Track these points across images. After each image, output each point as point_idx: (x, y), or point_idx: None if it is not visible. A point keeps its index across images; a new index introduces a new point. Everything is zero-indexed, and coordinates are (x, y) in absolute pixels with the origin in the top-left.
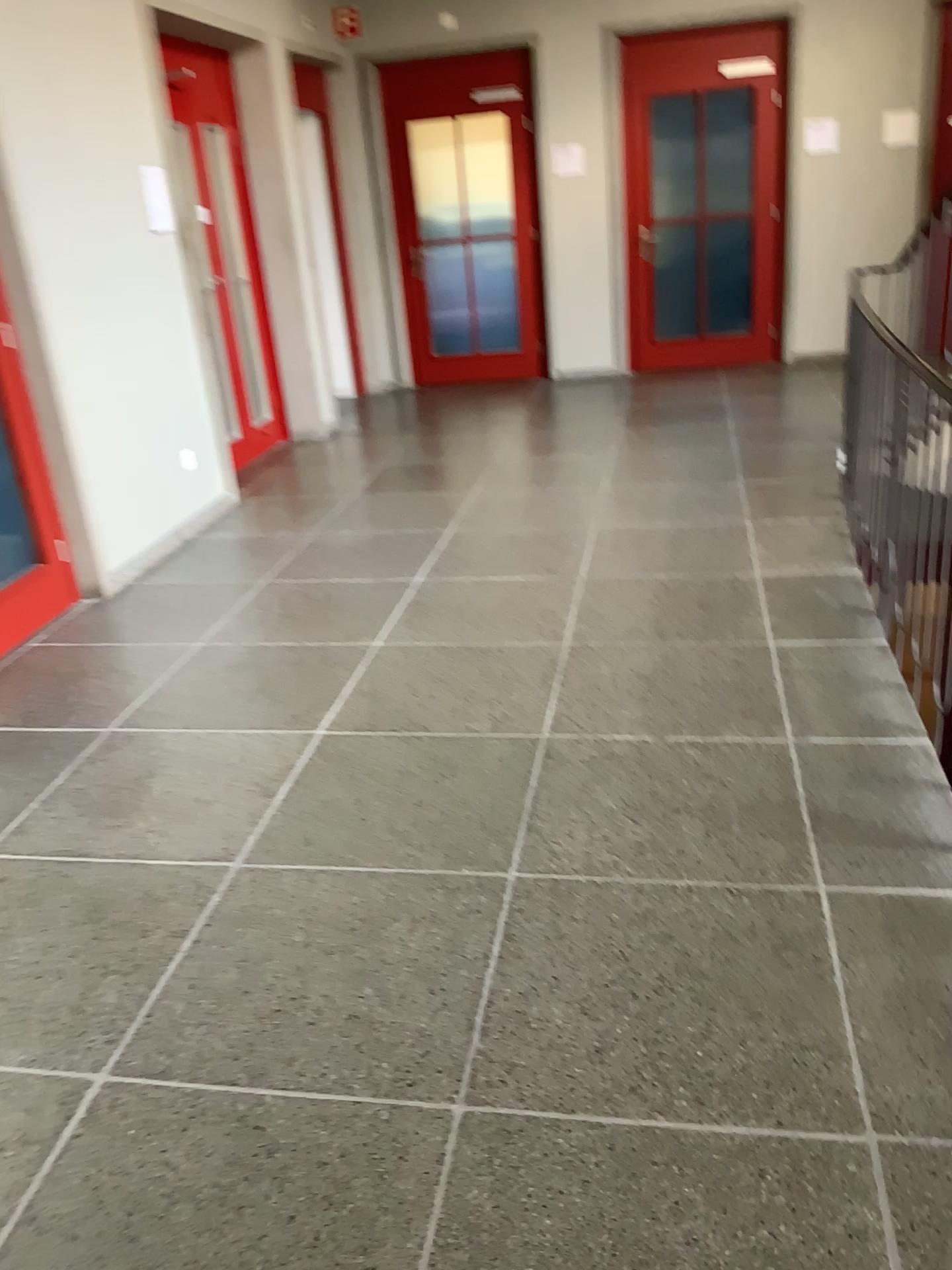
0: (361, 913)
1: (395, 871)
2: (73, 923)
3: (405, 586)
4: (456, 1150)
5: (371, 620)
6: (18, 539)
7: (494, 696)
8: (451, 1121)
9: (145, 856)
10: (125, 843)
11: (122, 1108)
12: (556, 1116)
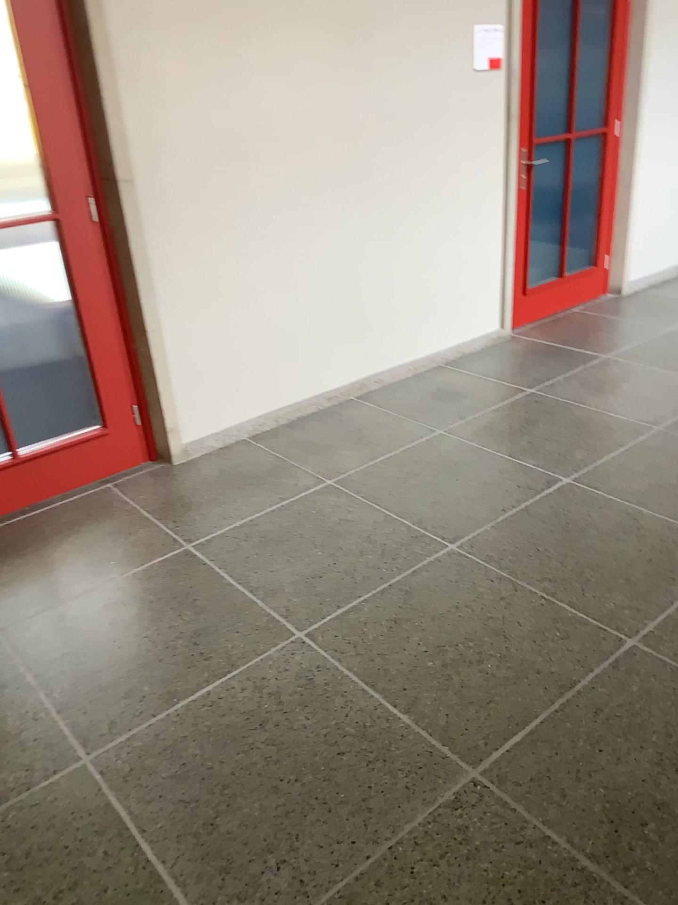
0: None
1: None
2: (567, 425)
3: None
4: None
5: None
6: (583, 248)
7: None
8: None
9: (609, 410)
10: (600, 403)
11: (573, 492)
12: None
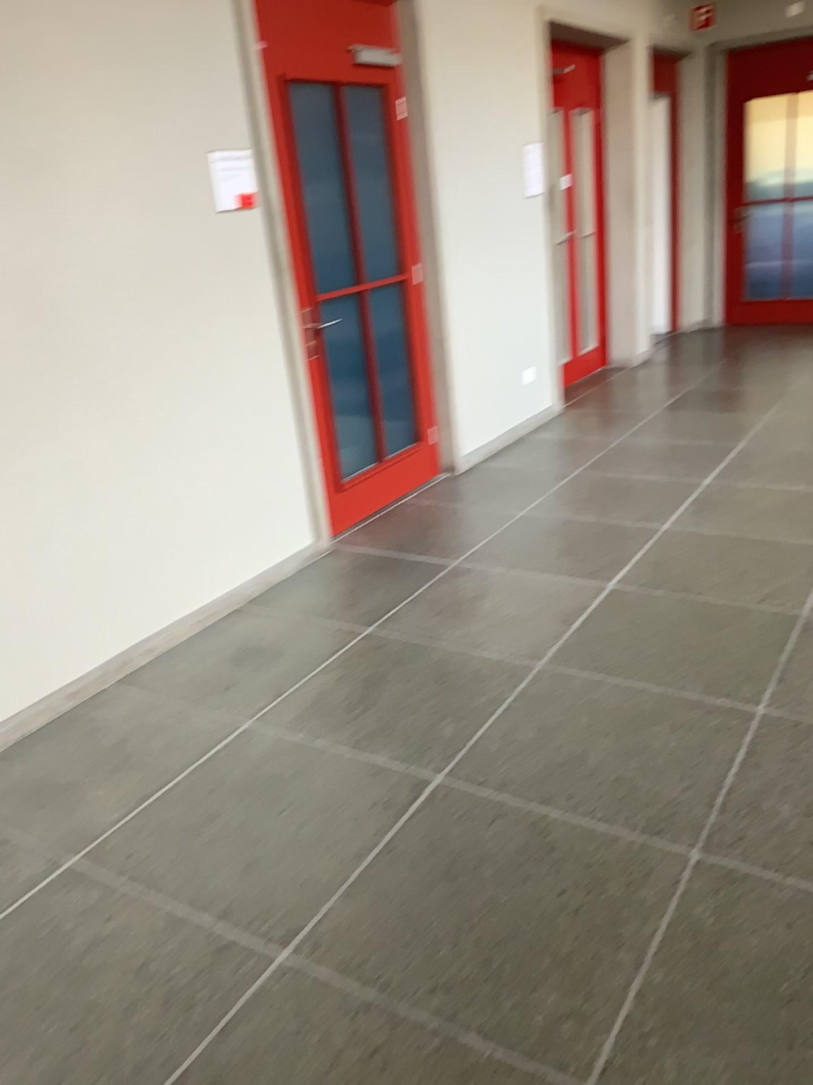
0: (631, 714)
1: (662, 690)
2: (424, 682)
3: (694, 486)
4: (688, 881)
5: (662, 509)
6: (404, 422)
7: (762, 577)
8: (686, 862)
9: (475, 649)
10: (462, 638)
11: (450, 801)
12: (772, 878)
